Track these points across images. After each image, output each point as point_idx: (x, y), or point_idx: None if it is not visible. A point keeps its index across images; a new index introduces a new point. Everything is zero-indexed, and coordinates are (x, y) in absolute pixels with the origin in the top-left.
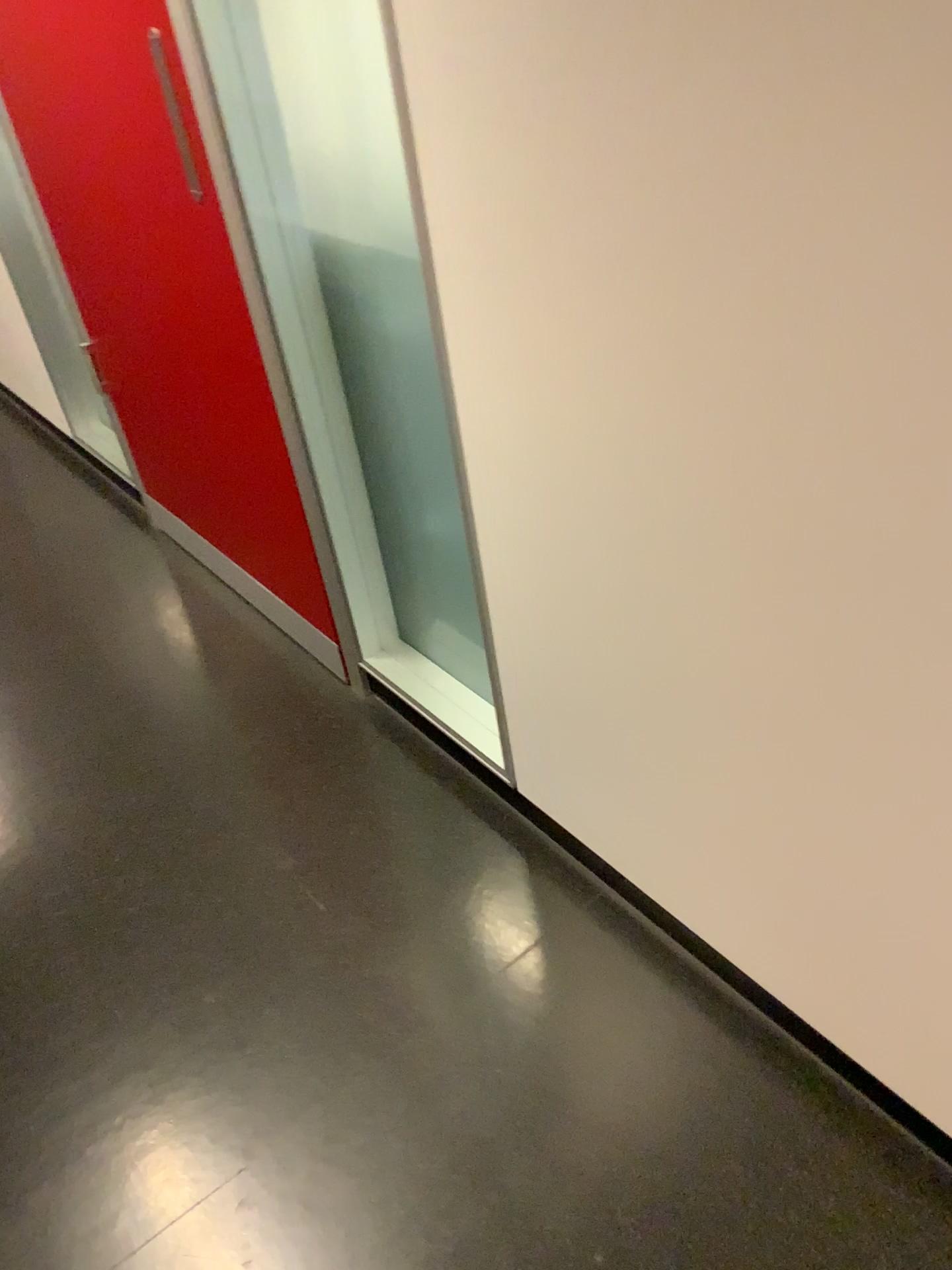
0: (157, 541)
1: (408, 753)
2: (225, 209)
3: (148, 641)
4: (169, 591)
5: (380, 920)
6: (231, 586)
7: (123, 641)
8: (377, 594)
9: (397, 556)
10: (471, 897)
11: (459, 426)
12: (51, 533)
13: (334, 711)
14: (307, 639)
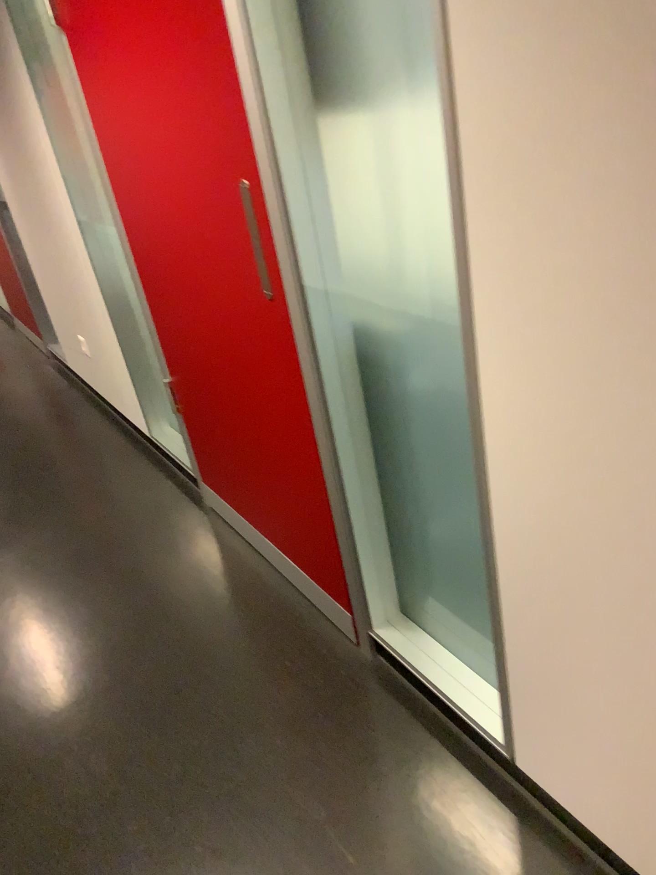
0: (207, 516)
1: (410, 712)
2: (289, 302)
3: (202, 600)
4: (216, 558)
5: None
6: (262, 556)
7: (183, 599)
8: (386, 581)
9: (402, 552)
10: (478, 862)
11: (491, 484)
12: (130, 507)
13: (348, 669)
14: (323, 605)
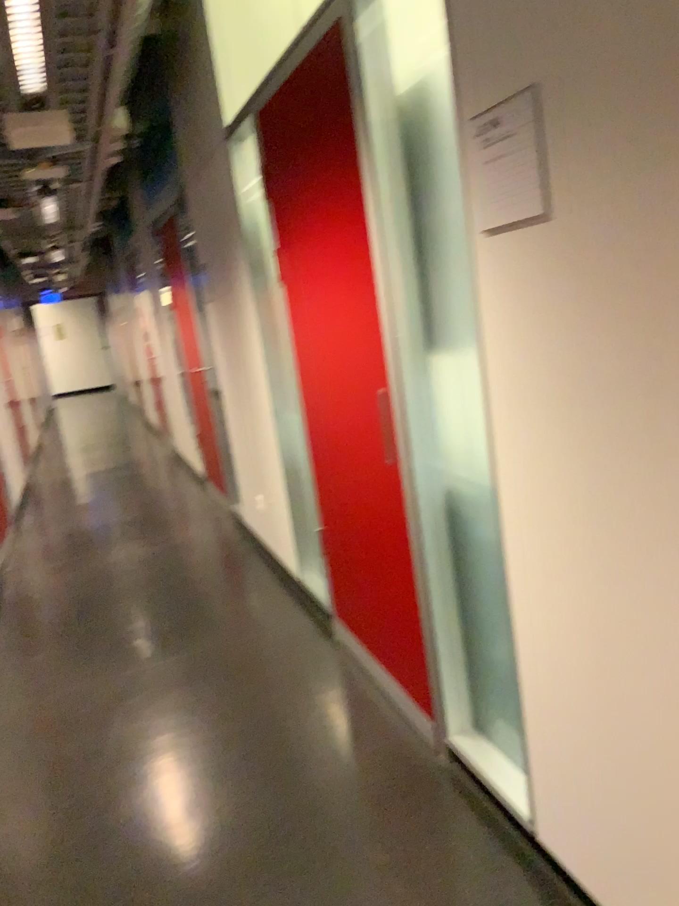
0: (336, 647)
1: (468, 802)
2: (402, 467)
3: (321, 705)
4: (338, 678)
5: (433, 905)
6: (375, 680)
7: (306, 703)
8: (460, 693)
9: (475, 670)
10: (495, 904)
11: (507, 589)
12: (277, 634)
13: (426, 767)
14: (415, 719)
